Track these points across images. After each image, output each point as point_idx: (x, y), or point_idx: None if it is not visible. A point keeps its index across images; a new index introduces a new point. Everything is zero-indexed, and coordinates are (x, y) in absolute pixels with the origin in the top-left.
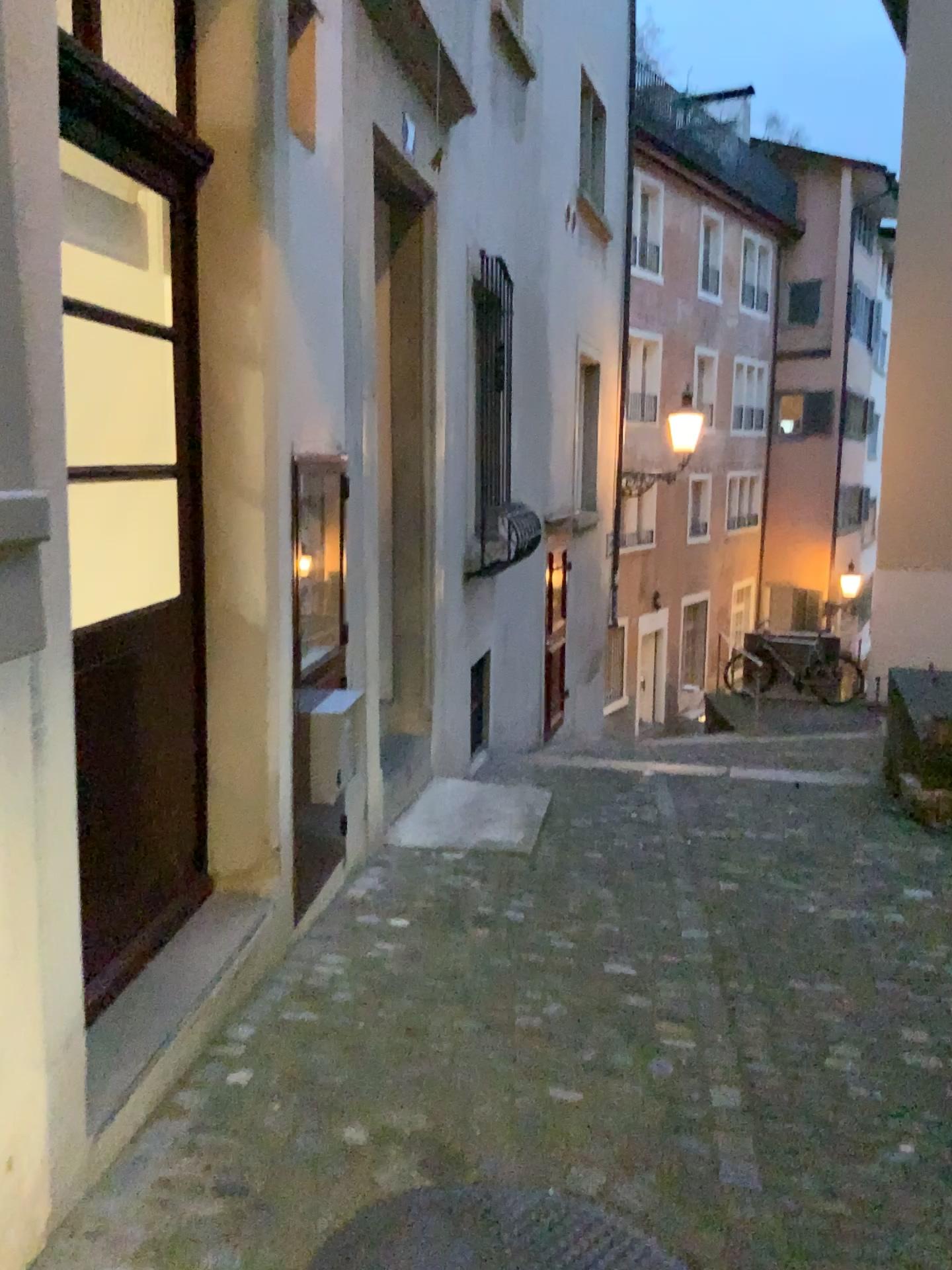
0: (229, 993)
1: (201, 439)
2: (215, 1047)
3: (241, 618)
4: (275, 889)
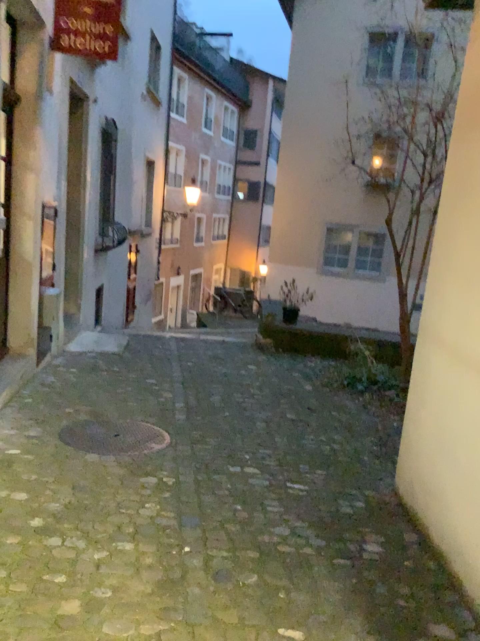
0: (21, 379)
1: (12, 195)
2: (20, 392)
3: (25, 258)
4: (32, 353)
